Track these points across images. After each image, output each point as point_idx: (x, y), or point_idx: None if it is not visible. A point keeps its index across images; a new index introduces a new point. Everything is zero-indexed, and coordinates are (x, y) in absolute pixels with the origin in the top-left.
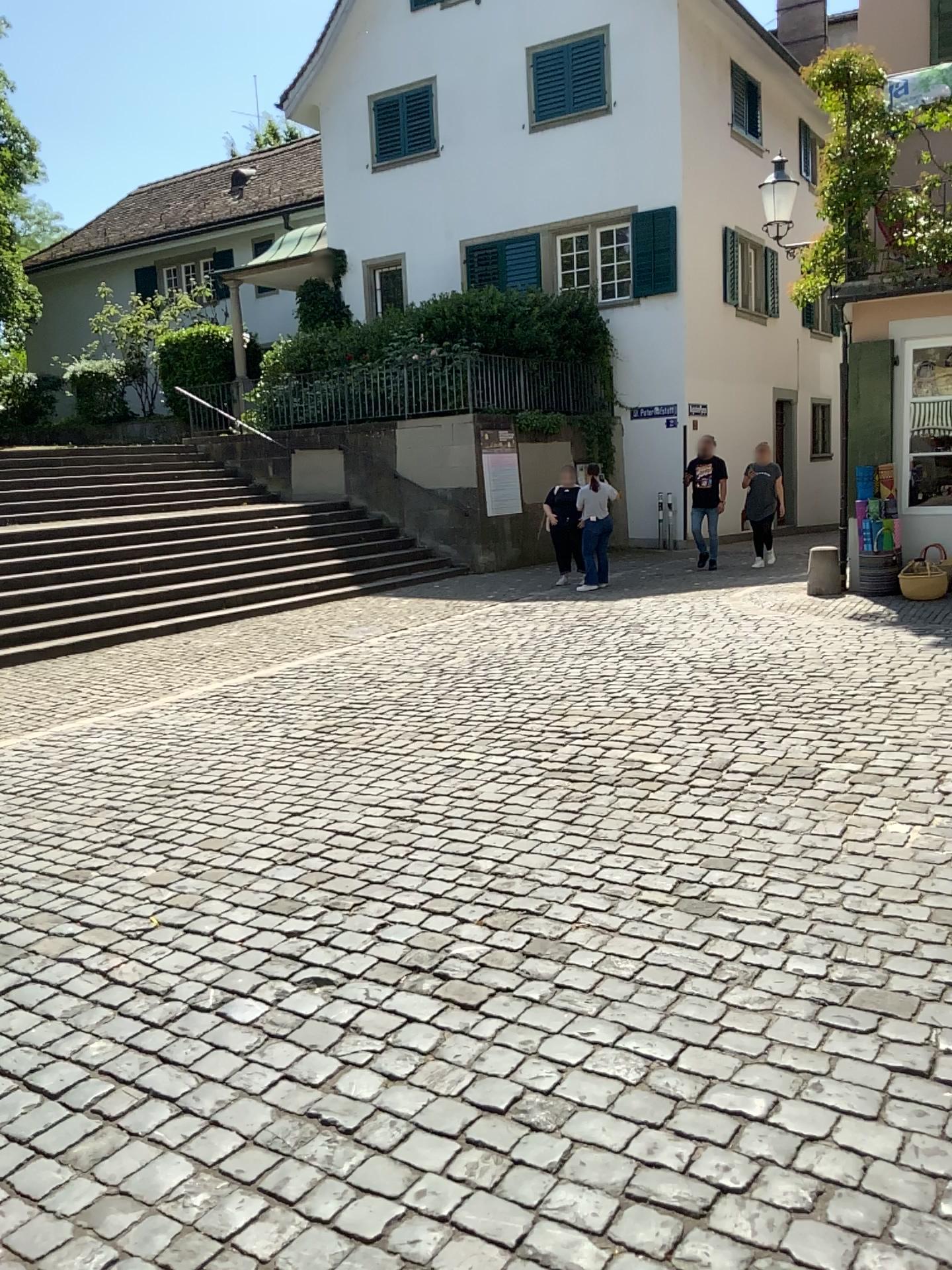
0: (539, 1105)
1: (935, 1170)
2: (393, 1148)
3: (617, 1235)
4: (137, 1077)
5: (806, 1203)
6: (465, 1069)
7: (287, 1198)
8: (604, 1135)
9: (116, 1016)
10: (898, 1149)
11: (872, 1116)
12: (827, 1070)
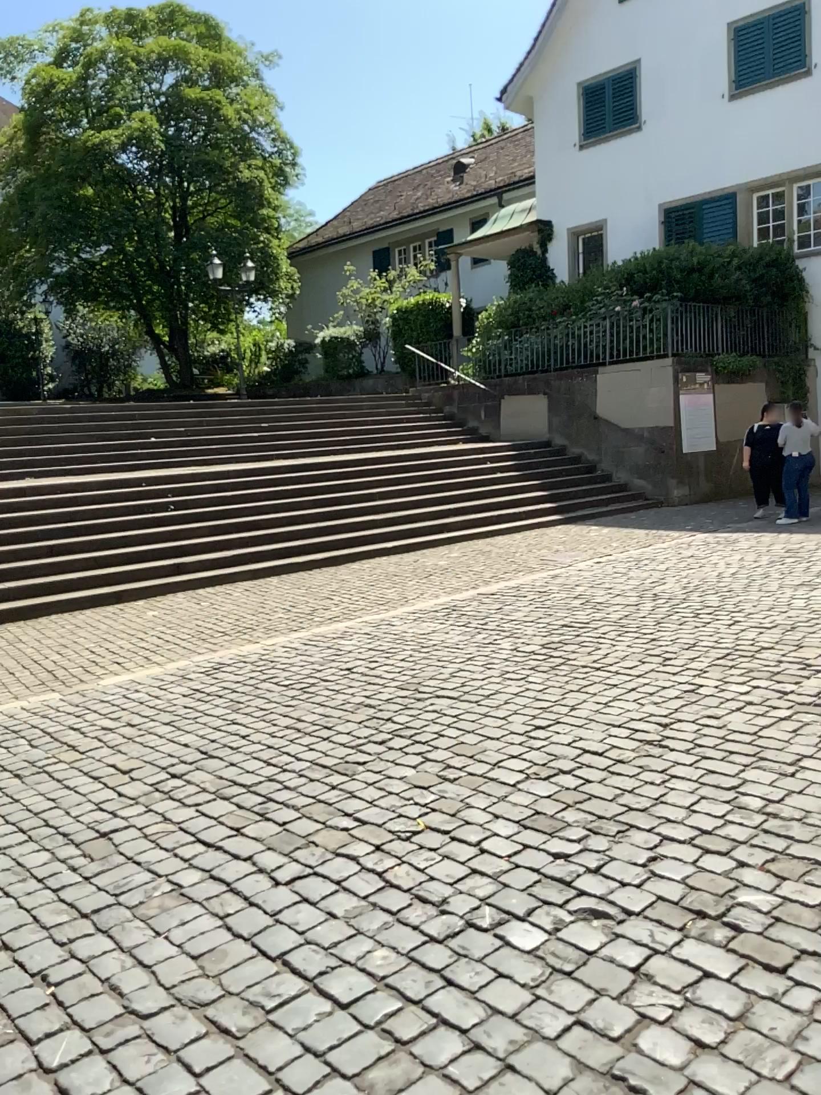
0: None
1: None
2: None
3: None
4: (424, 998)
5: None
6: (788, 1049)
7: None
8: None
9: (397, 924)
10: None
11: None
12: None
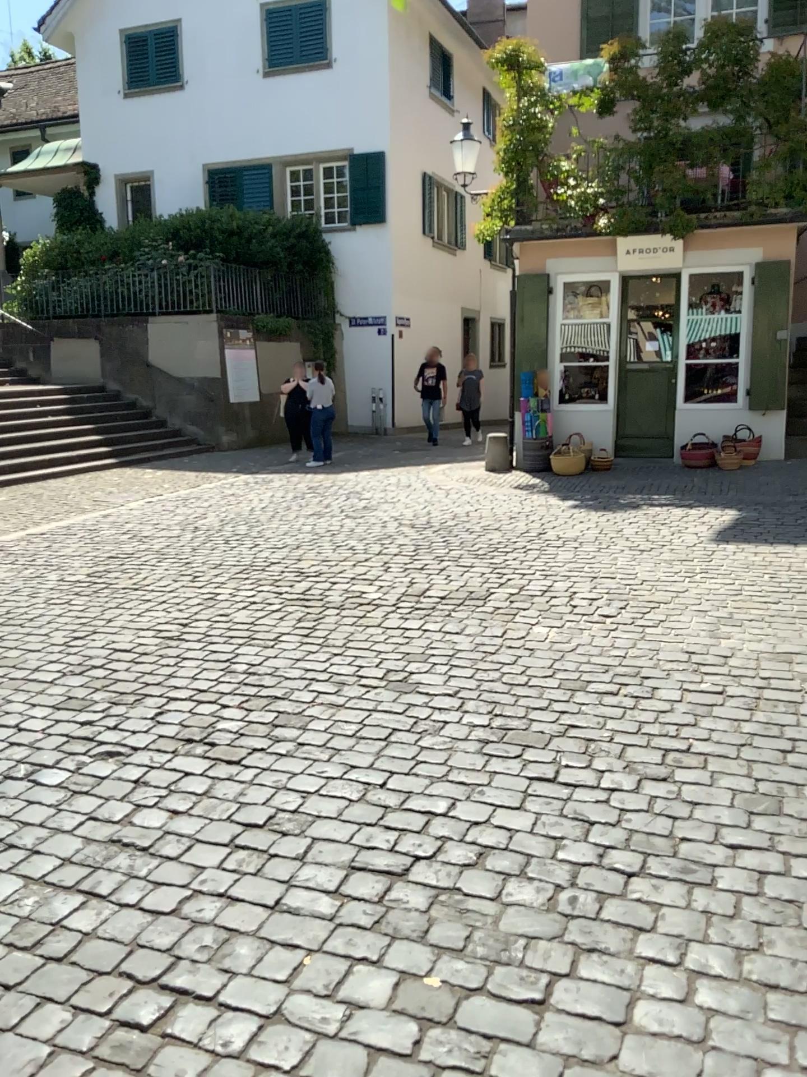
0: (287, 819)
1: (555, 832)
2: (180, 854)
3: (345, 888)
4: None
5: (472, 858)
6: (231, 802)
7: (101, 892)
8: (335, 833)
9: None
10: (532, 823)
11: (517, 806)
12: (488, 782)
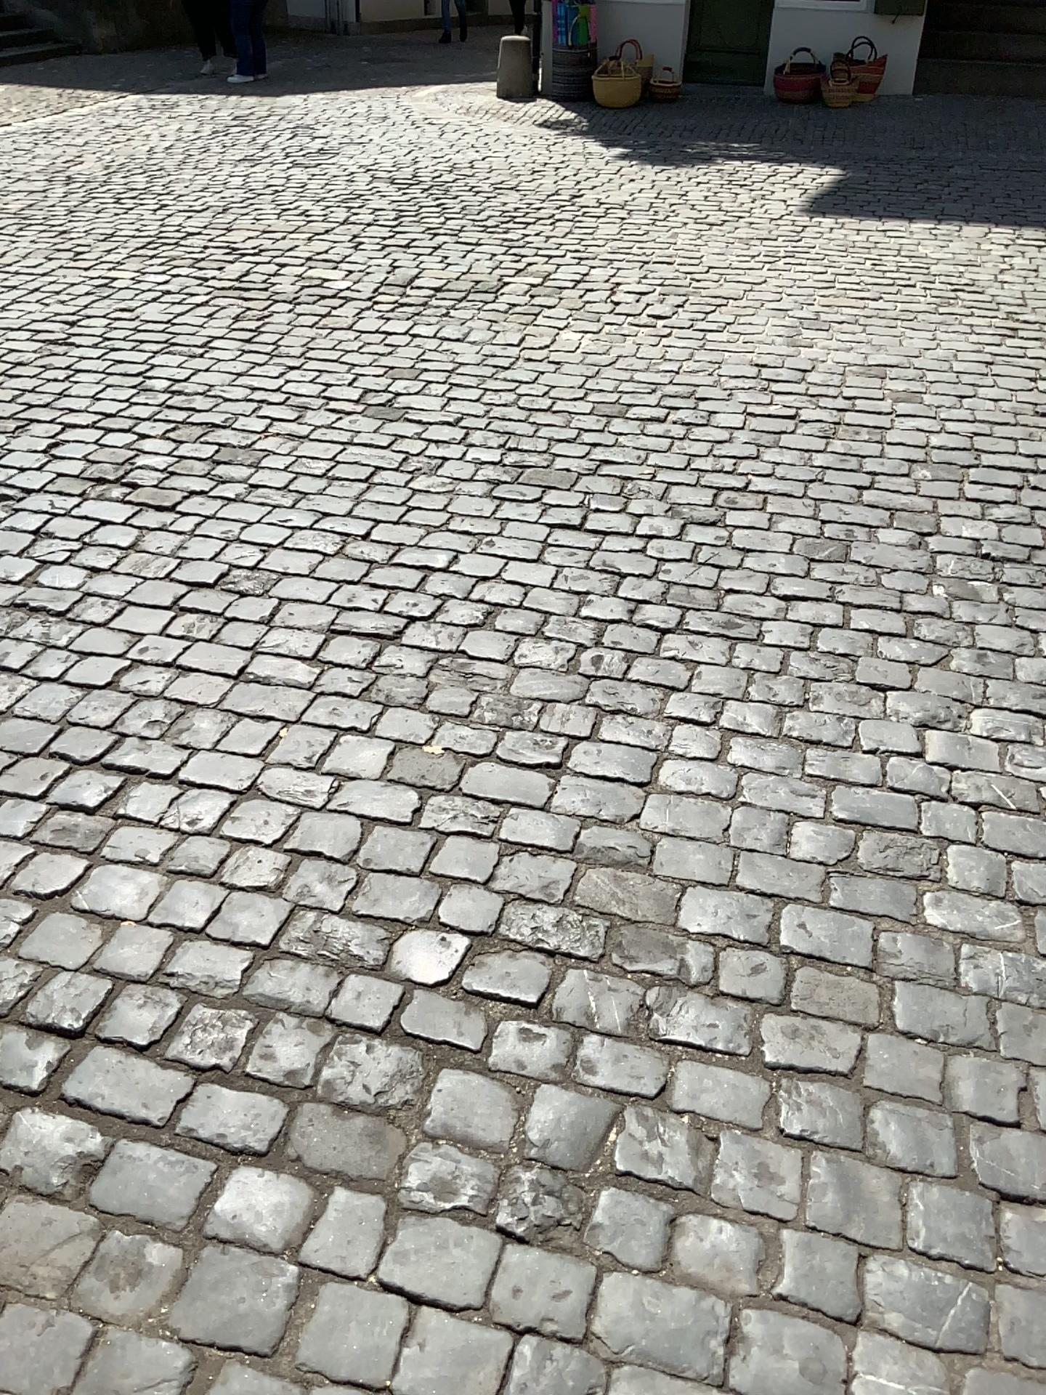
0: (245, 577)
1: (579, 586)
2: (109, 620)
3: (324, 655)
4: None
5: (478, 617)
6: (169, 557)
7: (13, 666)
8: (307, 592)
9: None
10: (552, 576)
11: (533, 557)
12: (498, 529)
